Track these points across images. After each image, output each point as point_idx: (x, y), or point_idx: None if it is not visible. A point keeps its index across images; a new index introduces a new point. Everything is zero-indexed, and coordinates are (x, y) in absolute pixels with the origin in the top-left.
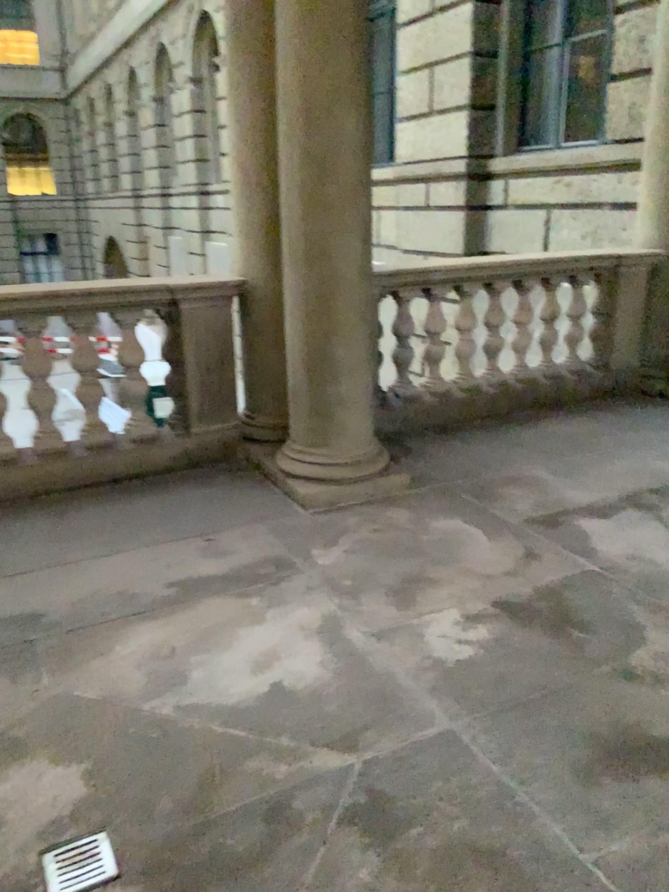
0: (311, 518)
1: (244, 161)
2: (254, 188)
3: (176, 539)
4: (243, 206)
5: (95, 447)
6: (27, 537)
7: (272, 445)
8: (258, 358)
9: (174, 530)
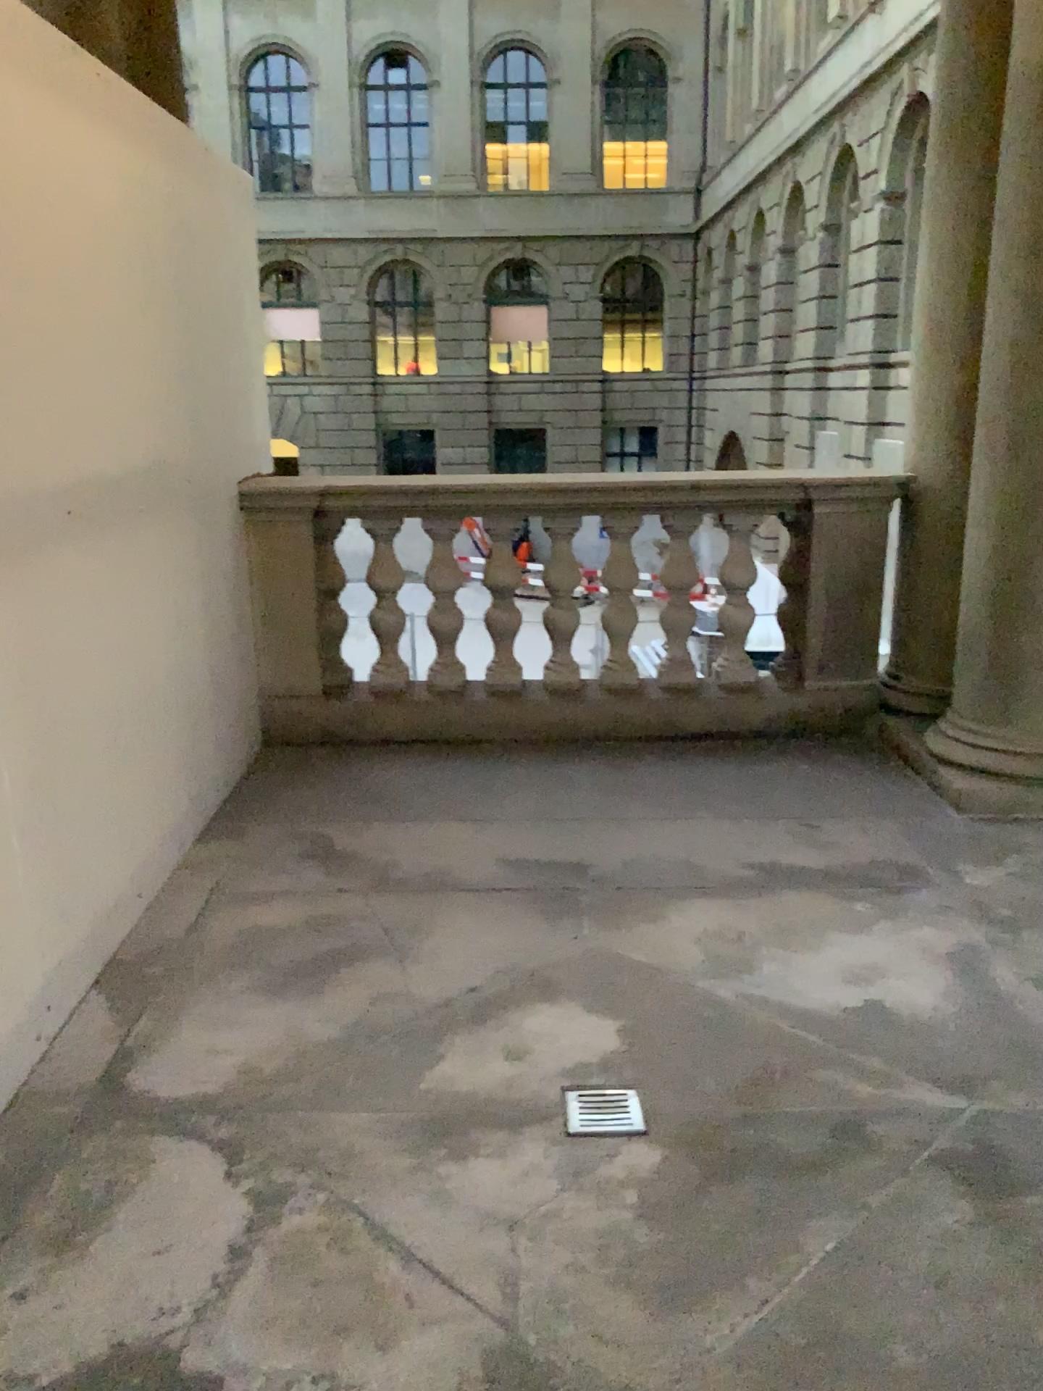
0: (966, 824)
1: (933, 310)
2: (942, 349)
3: (766, 817)
4: (923, 374)
5: (676, 690)
6: (580, 785)
7: (924, 721)
8: (918, 593)
9: (765, 806)
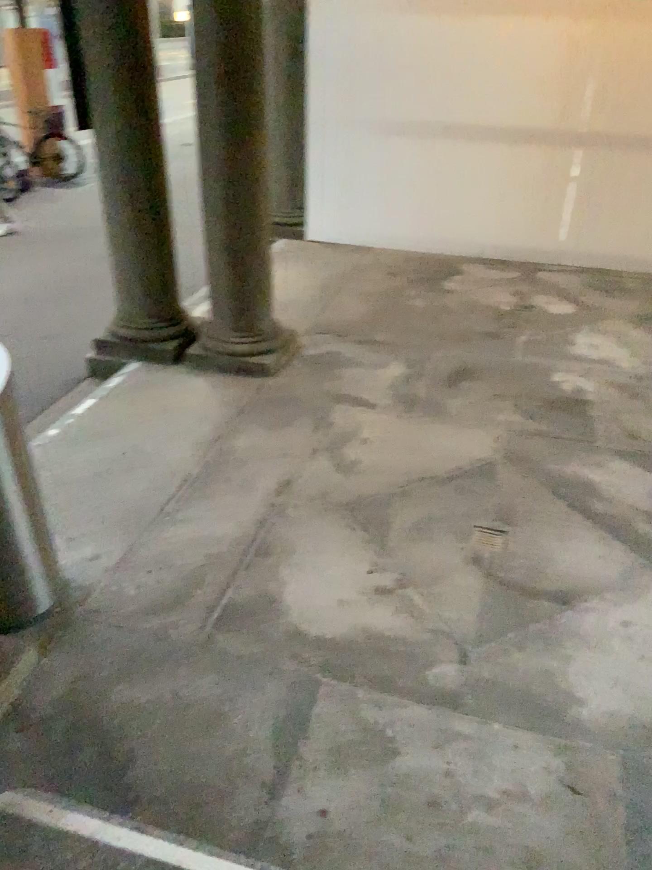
0: None
1: None
2: None
3: None
4: None
5: None
6: None
7: None
8: None
9: None
